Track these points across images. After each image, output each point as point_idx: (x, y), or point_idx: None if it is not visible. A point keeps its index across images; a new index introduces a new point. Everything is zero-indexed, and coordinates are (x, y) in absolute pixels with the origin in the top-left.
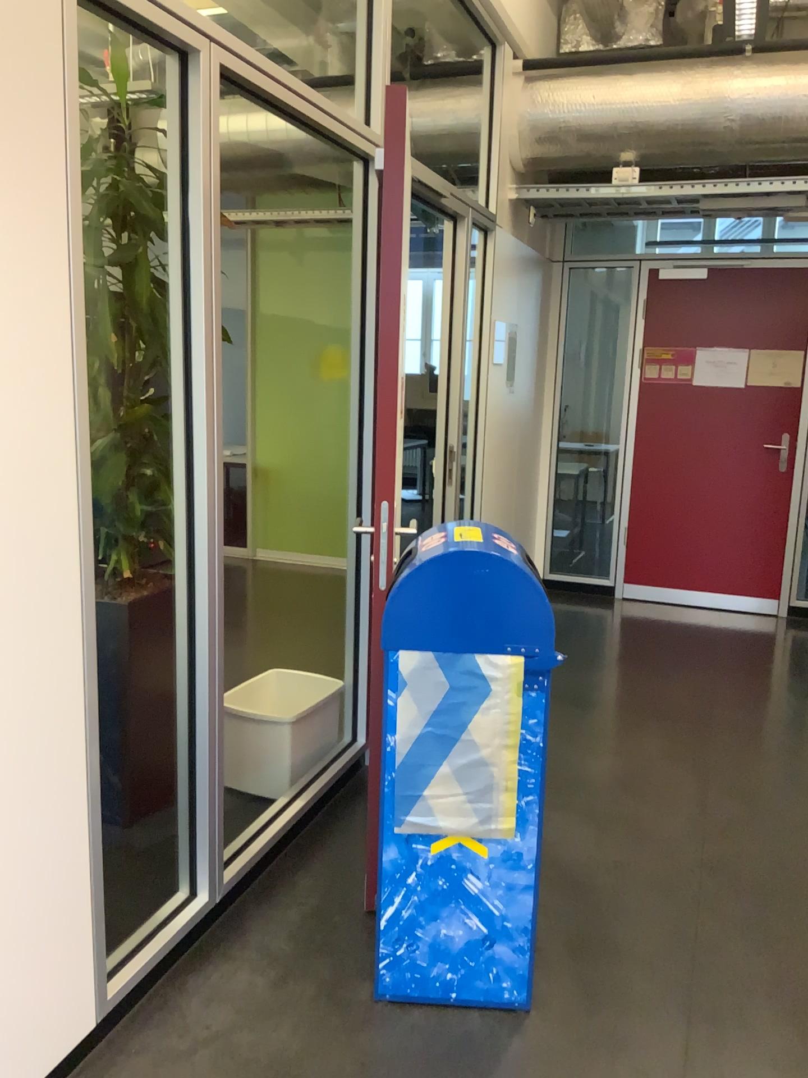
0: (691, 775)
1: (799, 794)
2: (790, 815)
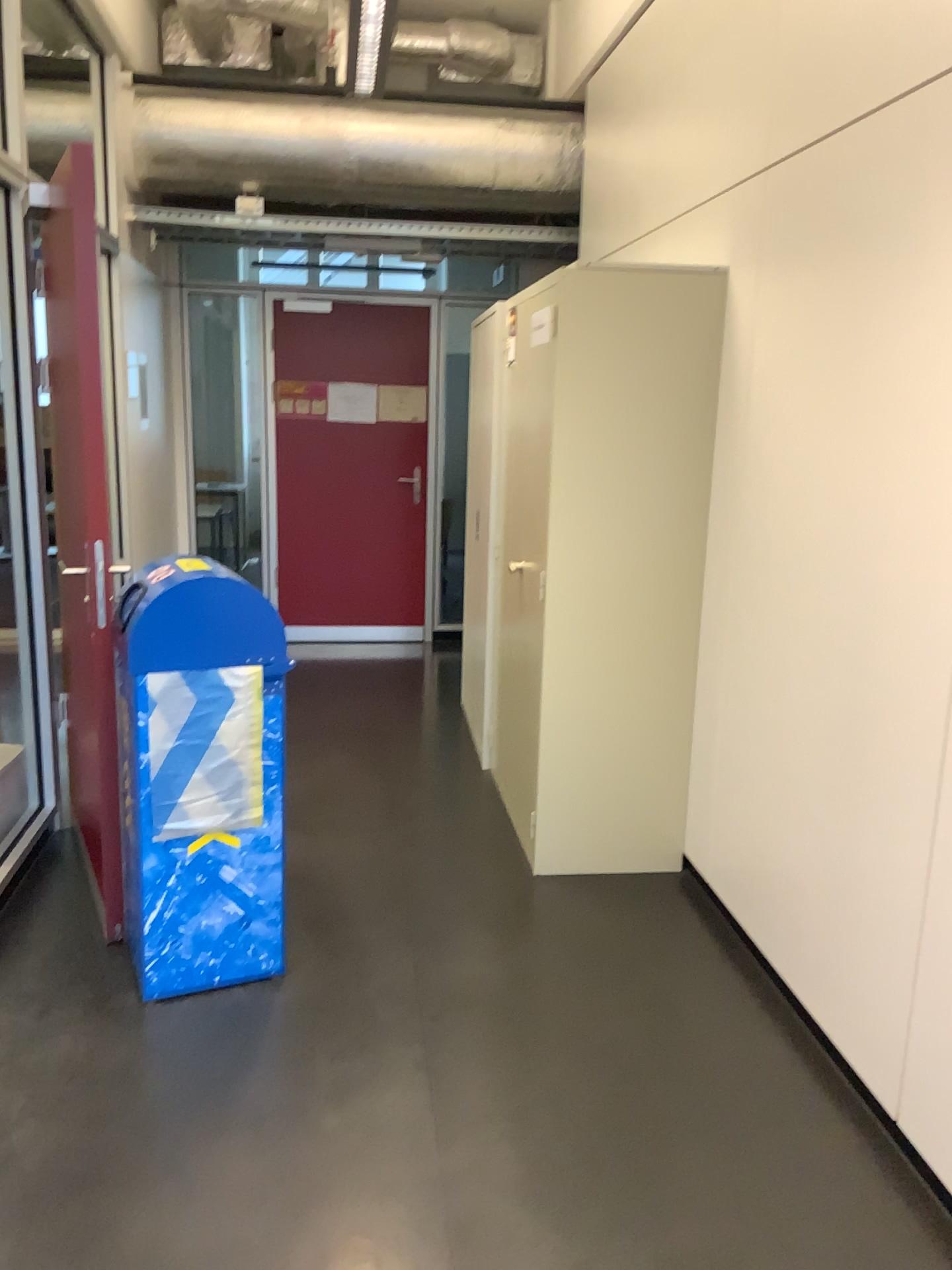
0: (380, 775)
1: (469, 773)
2: (465, 789)
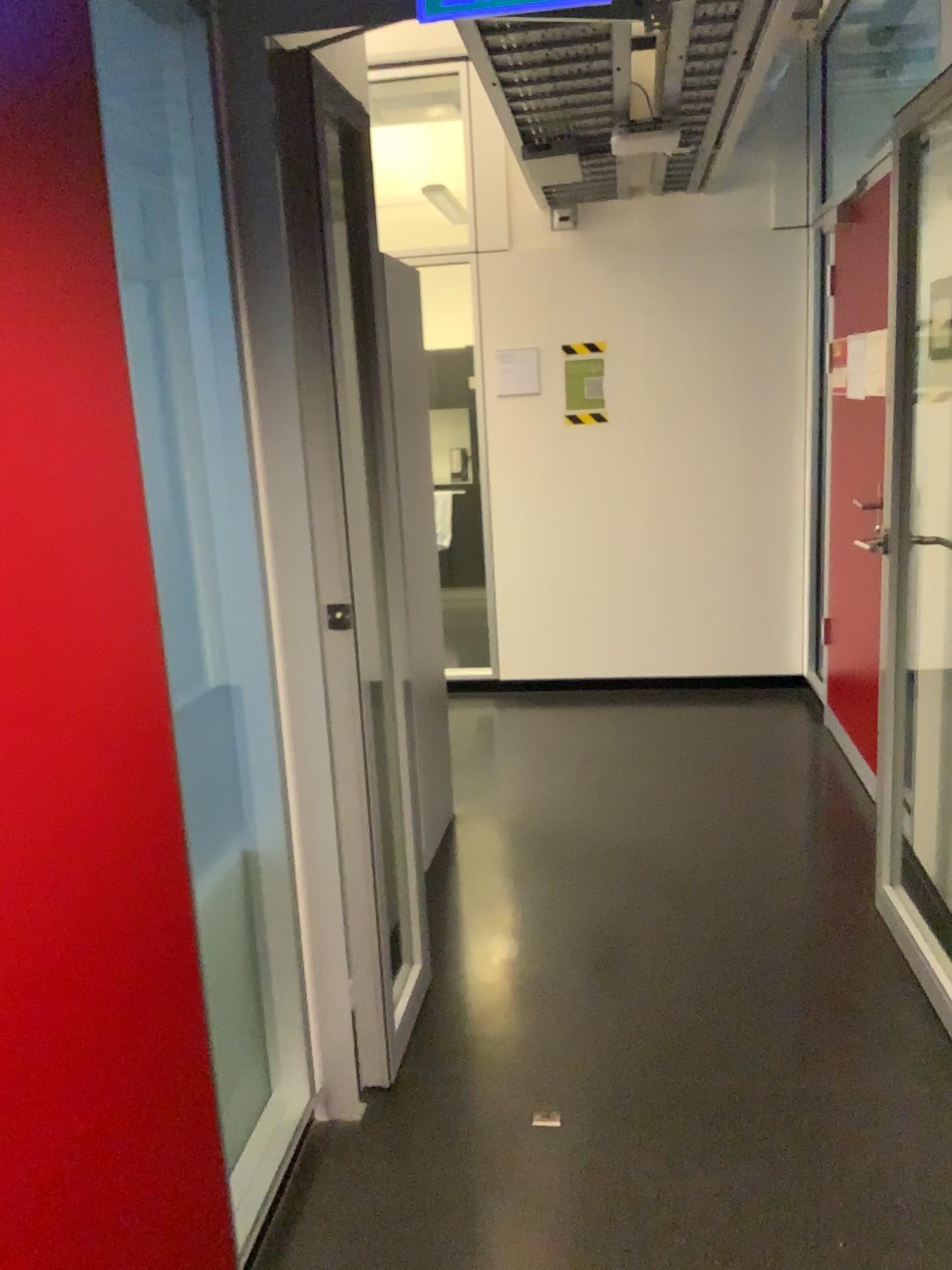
0: None
1: None
2: None
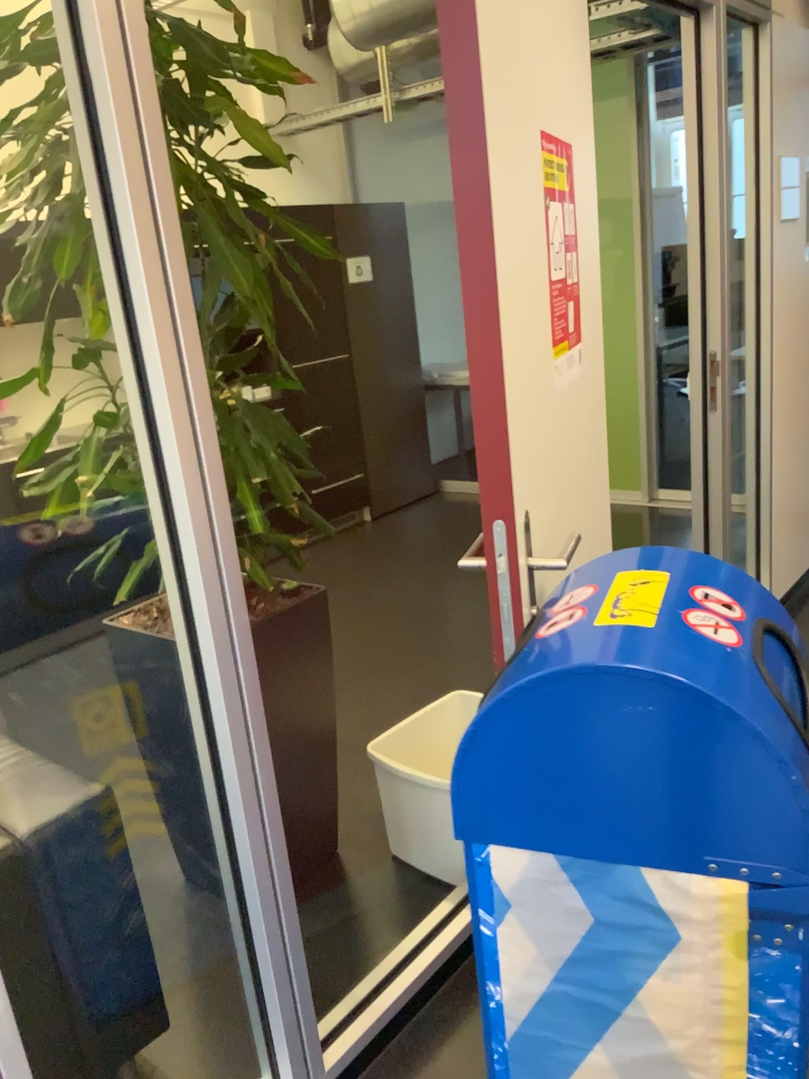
0: None
1: None
2: None
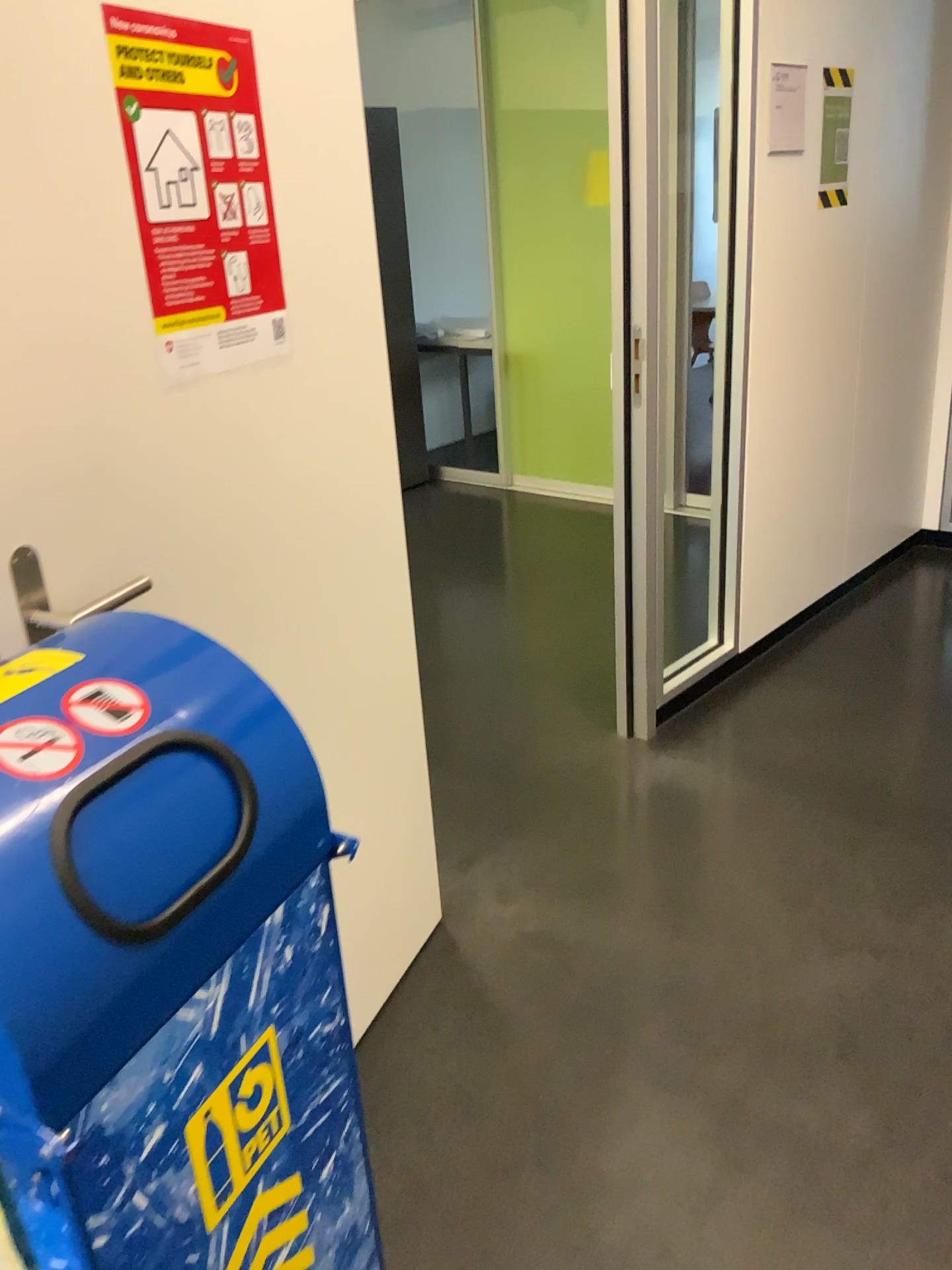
0: None
1: None
2: None
